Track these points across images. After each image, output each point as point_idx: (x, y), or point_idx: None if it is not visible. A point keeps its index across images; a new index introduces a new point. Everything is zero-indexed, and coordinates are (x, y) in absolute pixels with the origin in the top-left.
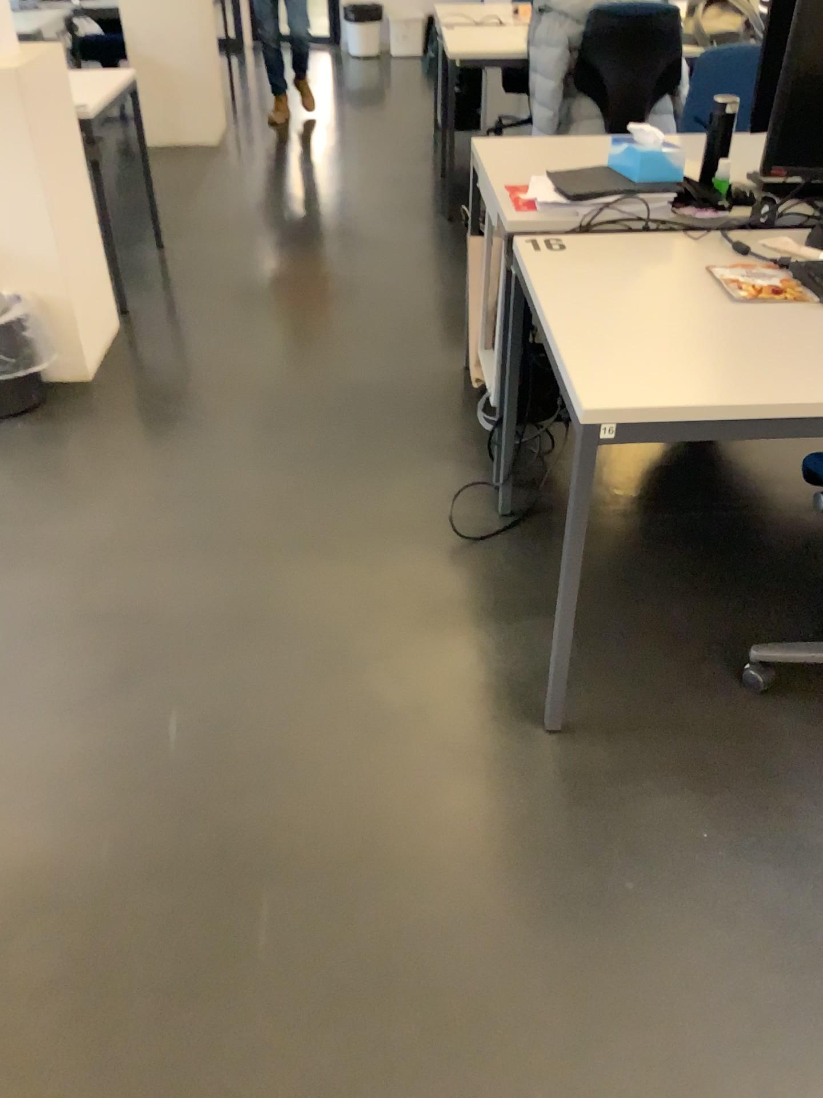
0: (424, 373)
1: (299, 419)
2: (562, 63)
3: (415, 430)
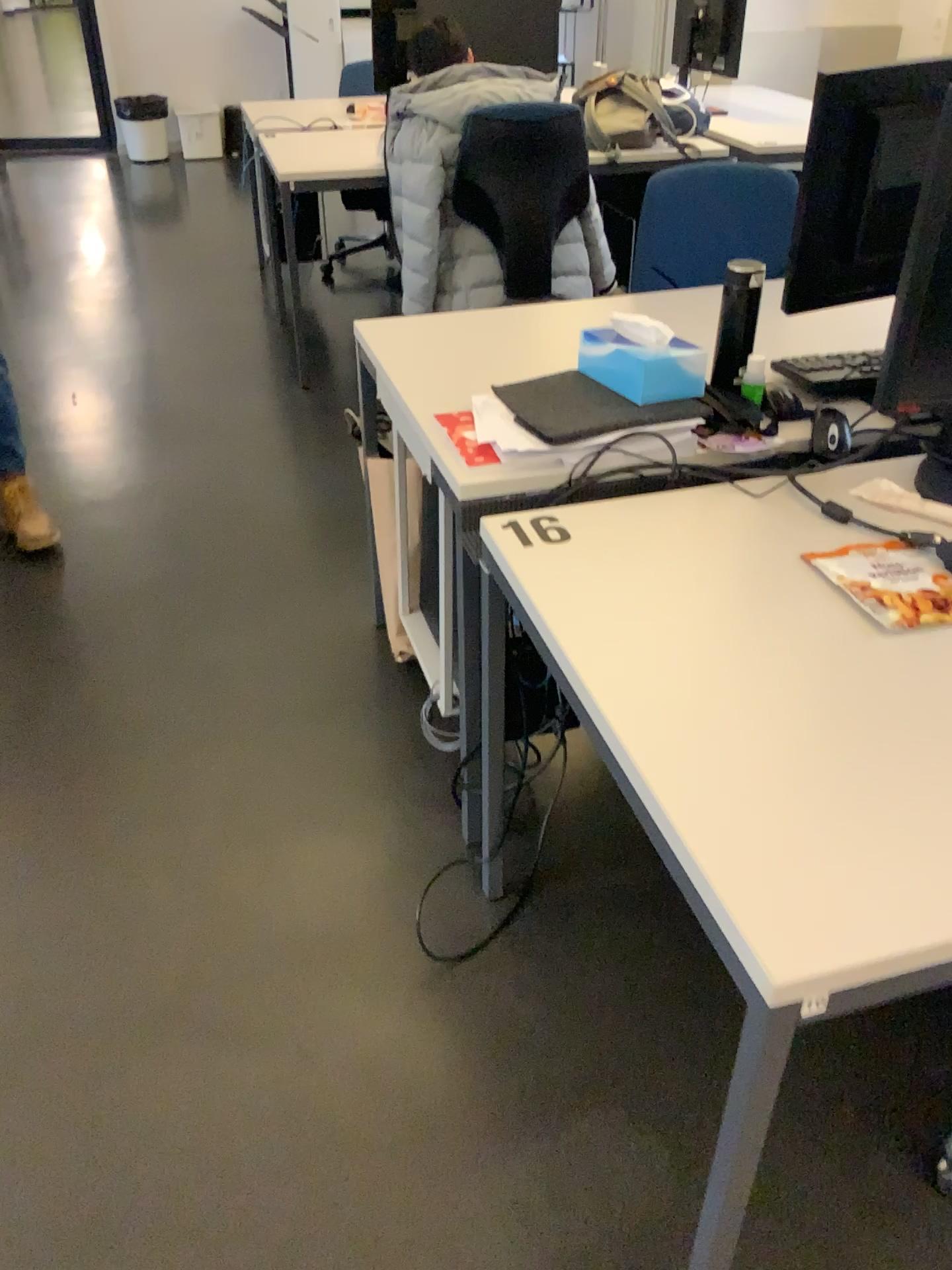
0: (318, 645)
1: (142, 757)
2: (434, 183)
3: (325, 751)
